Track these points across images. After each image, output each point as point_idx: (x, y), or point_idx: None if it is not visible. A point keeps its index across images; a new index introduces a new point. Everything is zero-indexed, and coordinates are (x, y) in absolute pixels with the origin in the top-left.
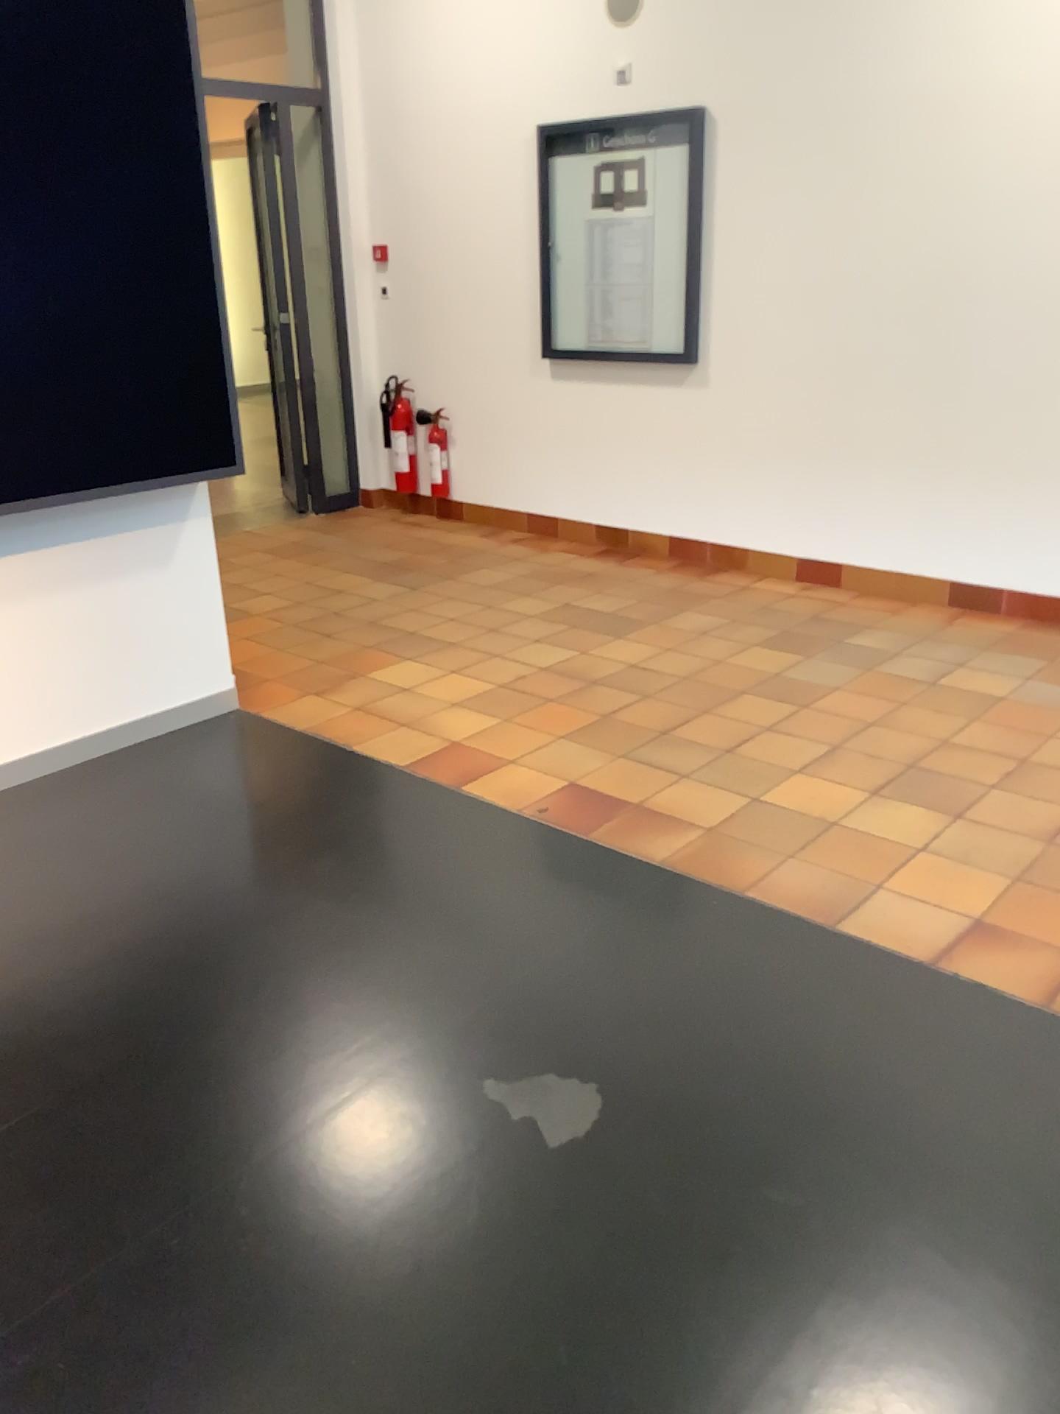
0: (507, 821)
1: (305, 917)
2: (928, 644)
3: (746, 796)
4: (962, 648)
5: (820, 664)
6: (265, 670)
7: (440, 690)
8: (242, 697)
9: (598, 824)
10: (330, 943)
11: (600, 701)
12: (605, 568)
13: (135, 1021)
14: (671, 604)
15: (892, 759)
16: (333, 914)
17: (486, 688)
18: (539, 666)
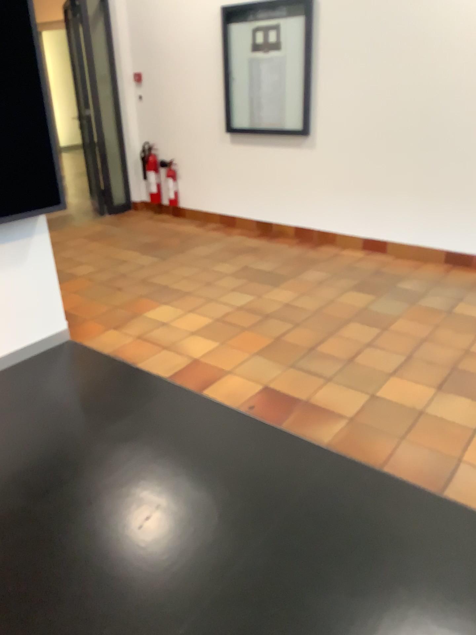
0: (231, 416)
1: (115, 499)
2: (439, 287)
3: (366, 393)
4: (458, 289)
5: (386, 301)
6: (84, 314)
7: (183, 324)
8: (71, 333)
9: (285, 417)
10: (132, 519)
11: (273, 329)
12: (262, 244)
13: (6, 596)
14: (300, 265)
15: (441, 365)
16: (132, 494)
17: (208, 322)
18: (236, 306)
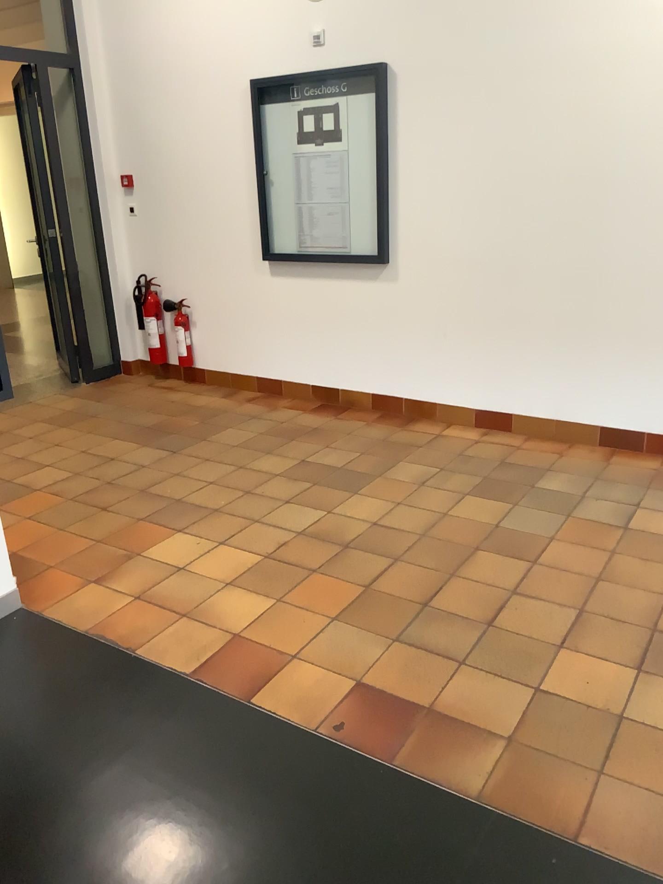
0: (306, 746)
1: None
2: (601, 484)
3: (526, 685)
4: (629, 487)
5: (528, 513)
6: (48, 559)
7: (213, 569)
8: (25, 595)
9: (399, 742)
10: None
11: (359, 571)
12: (325, 424)
13: None
14: (387, 457)
15: (635, 623)
16: None
17: (252, 562)
18: (295, 532)
